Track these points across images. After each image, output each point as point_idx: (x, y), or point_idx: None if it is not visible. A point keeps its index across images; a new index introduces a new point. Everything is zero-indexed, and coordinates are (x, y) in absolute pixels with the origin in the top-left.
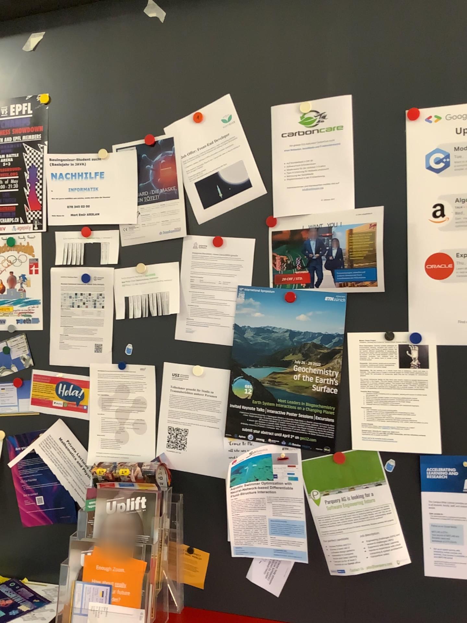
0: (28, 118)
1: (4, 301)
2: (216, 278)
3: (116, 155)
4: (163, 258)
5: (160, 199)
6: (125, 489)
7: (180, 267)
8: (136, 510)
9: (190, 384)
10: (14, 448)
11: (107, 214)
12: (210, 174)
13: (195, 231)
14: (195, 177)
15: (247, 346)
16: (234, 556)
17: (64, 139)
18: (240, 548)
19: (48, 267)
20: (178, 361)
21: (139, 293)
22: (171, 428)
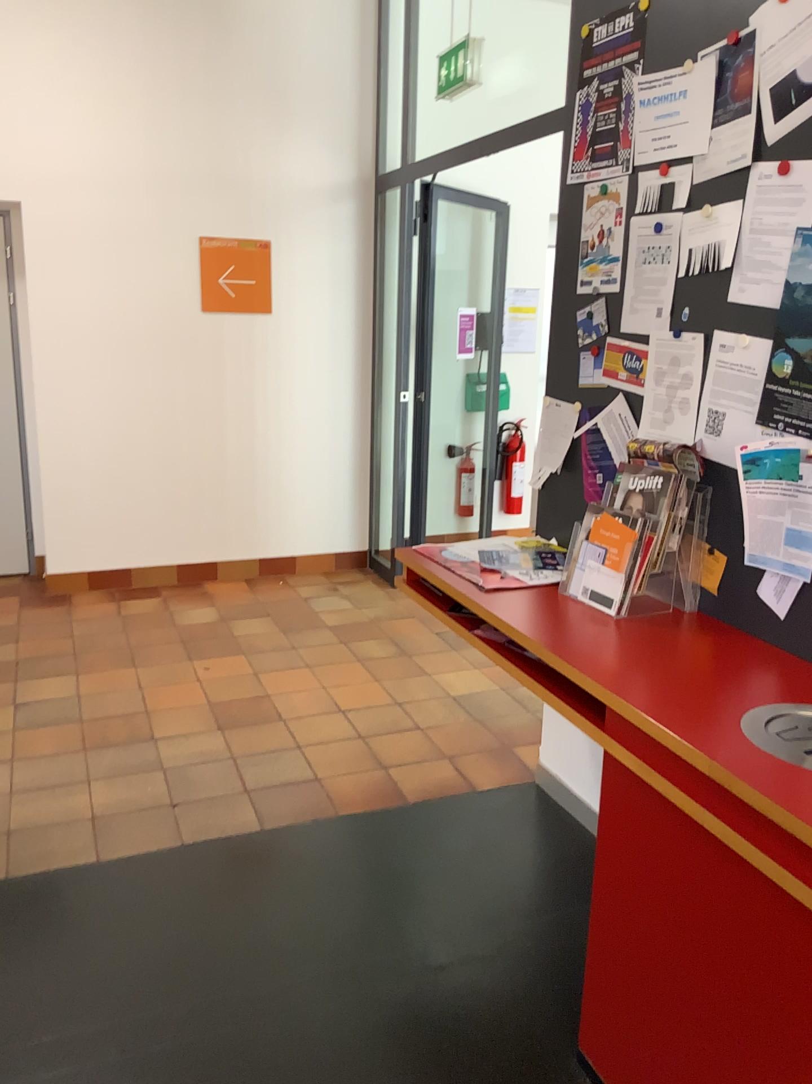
0: (632, 32)
1: (594, 260)
2: (778, 219)
3: (703, 64)
4: (730, 197)
5: (736, 118)
6: (651, 467)
7: (745, 207)
8: (652, 488)
9: (736, 358)
10: (588, 421)
11: (686, 144)
12: (791, 74)
13: (765, 157)
14: (775, 81)
15: (795, 310)
16: (748, 565)
17: (660, 52)
18: (754, 557)
19: (632, 216)
20: (728, 329)
21: (703, 244)
22: (714, 410)
